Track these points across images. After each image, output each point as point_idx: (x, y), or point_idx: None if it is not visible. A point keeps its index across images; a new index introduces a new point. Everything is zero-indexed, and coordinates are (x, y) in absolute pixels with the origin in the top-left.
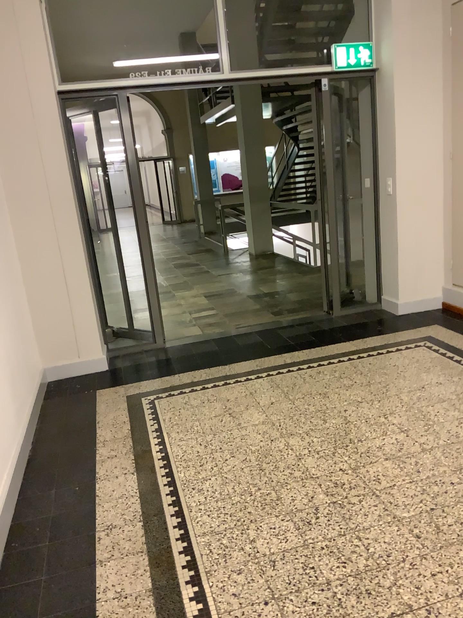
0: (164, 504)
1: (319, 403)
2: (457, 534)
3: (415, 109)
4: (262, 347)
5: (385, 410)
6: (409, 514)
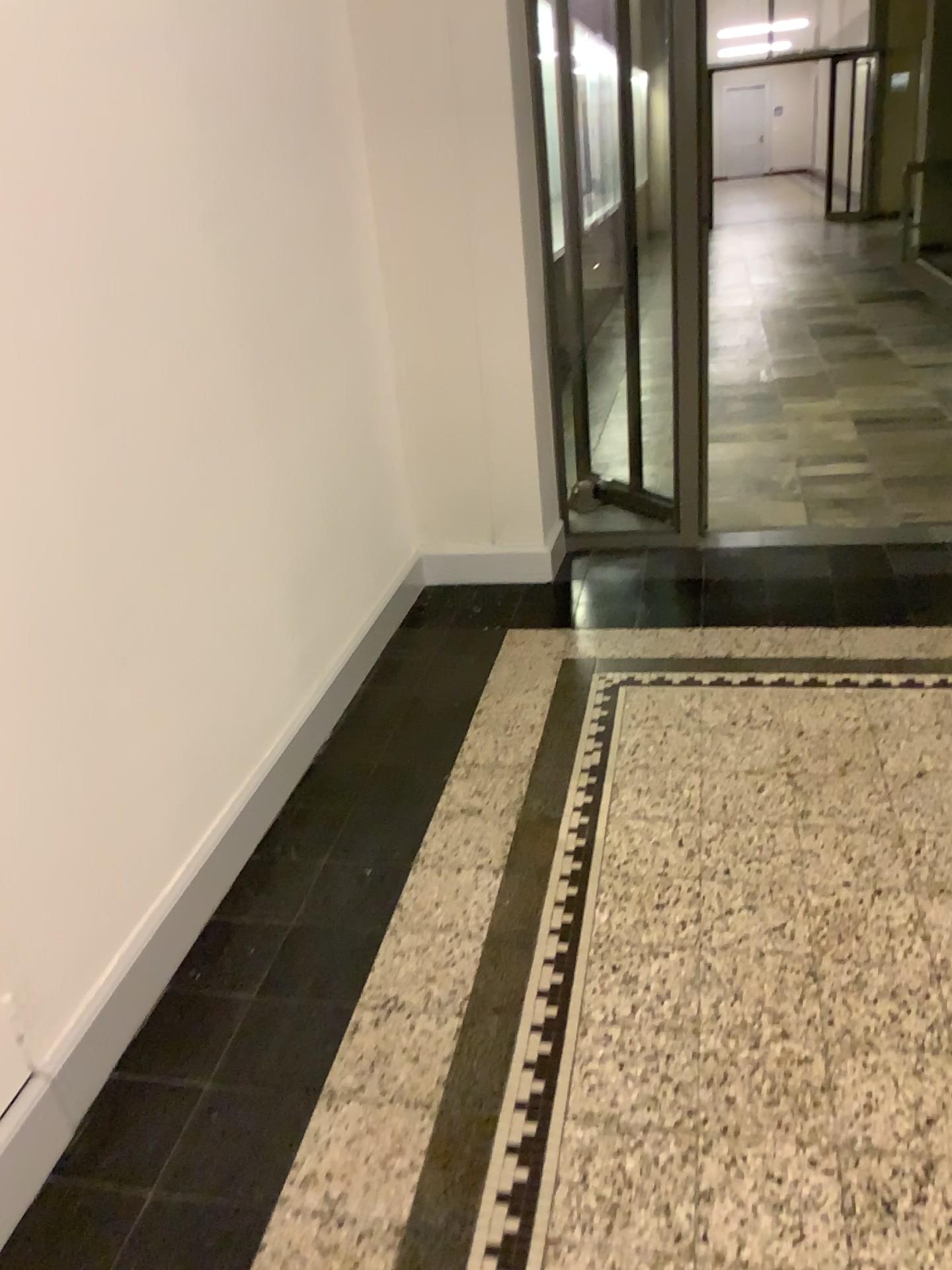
0: (528, 990)
1: None
2: None
3: None
4: None
5: None
6: None
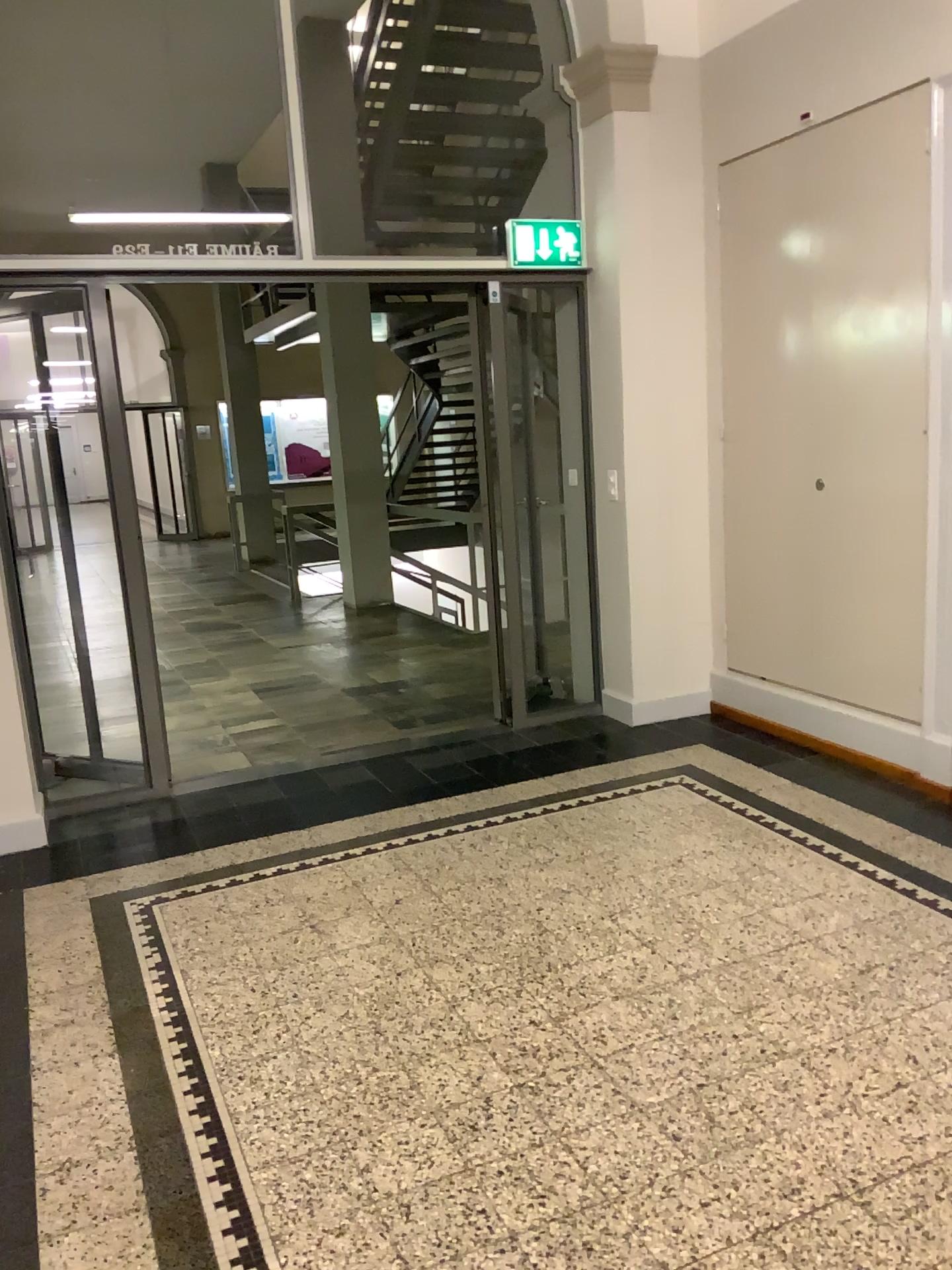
0: (181, 1112)
1: (489, 897)
2: (745, 1126)
3: (658, 345)
4: (375, 791)
5: (614, 906)
6: (659, 1096)
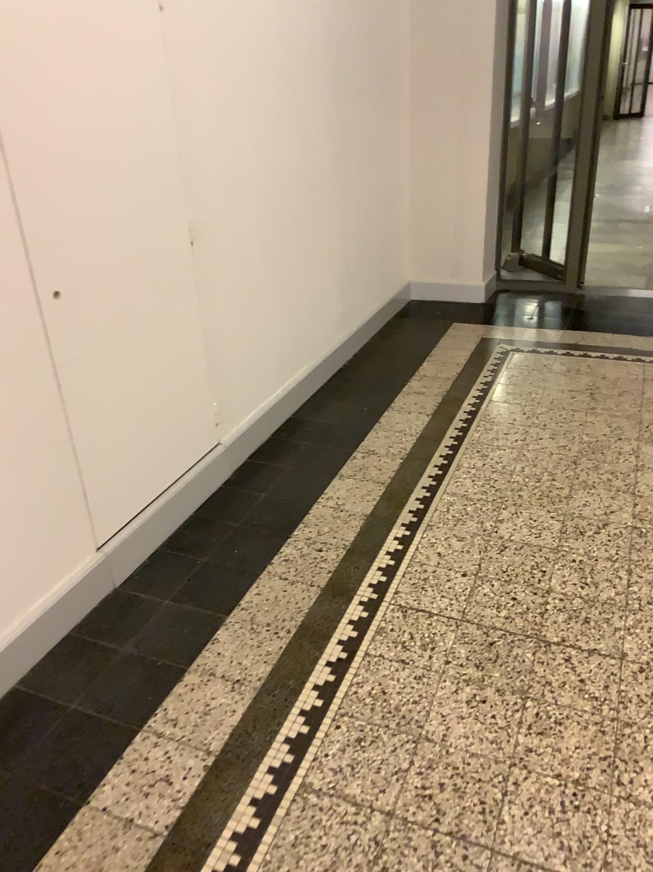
0: (436, 453)
1: None
2: None
3: None
4: None
5: None
6: None
